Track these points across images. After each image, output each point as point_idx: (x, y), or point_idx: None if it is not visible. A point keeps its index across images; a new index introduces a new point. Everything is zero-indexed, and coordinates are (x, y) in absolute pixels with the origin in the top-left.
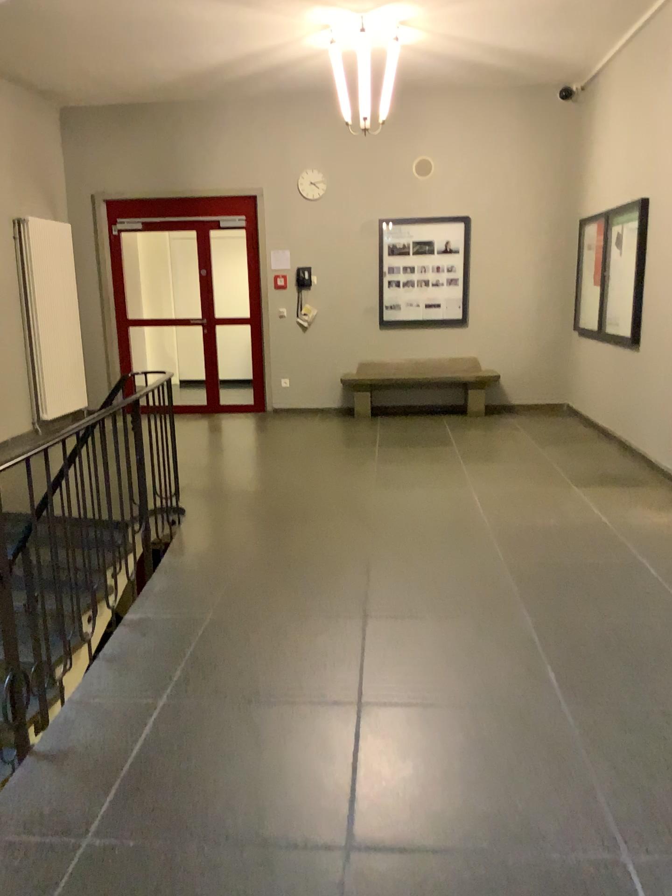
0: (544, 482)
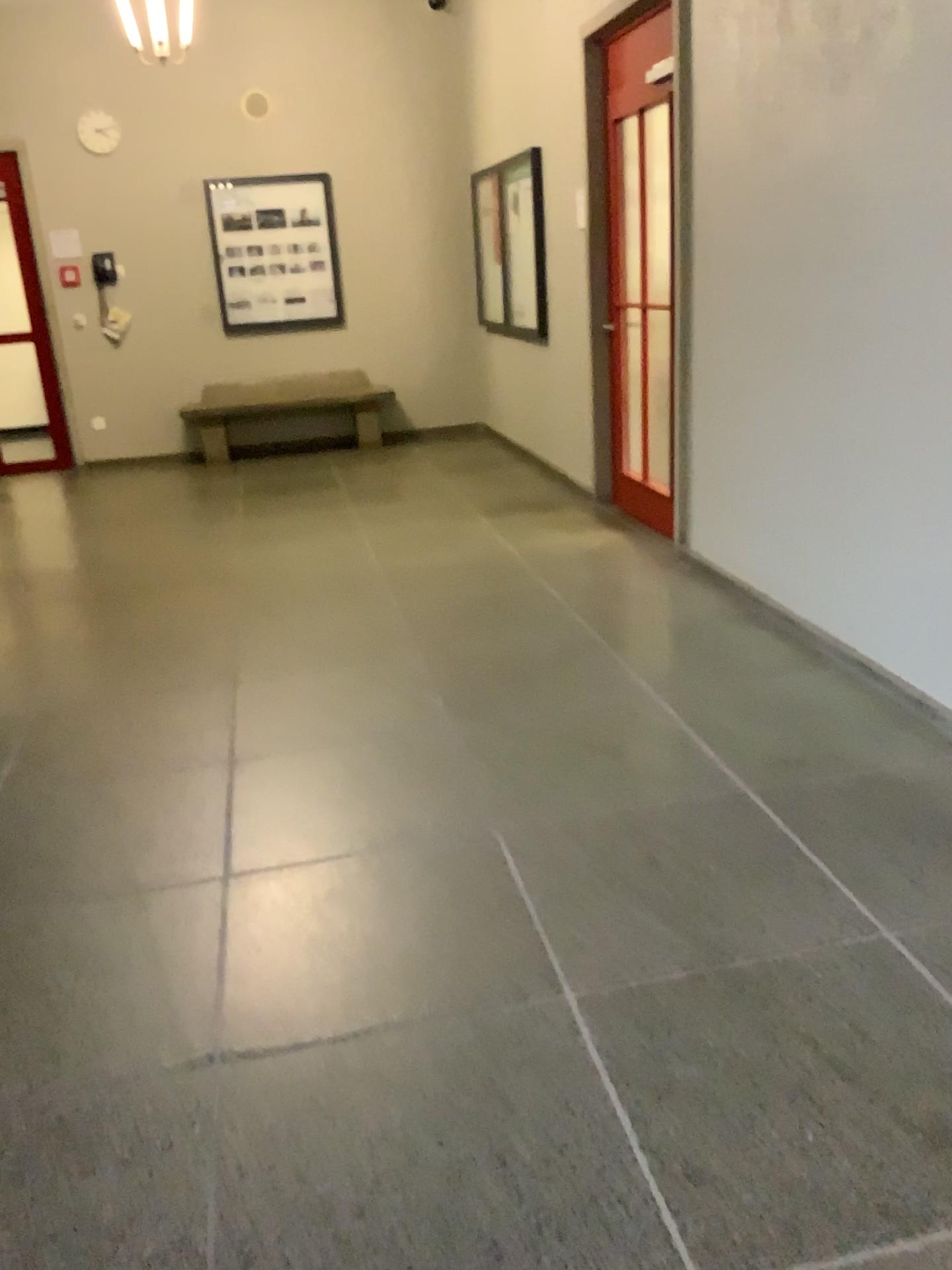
0: (447, 516)
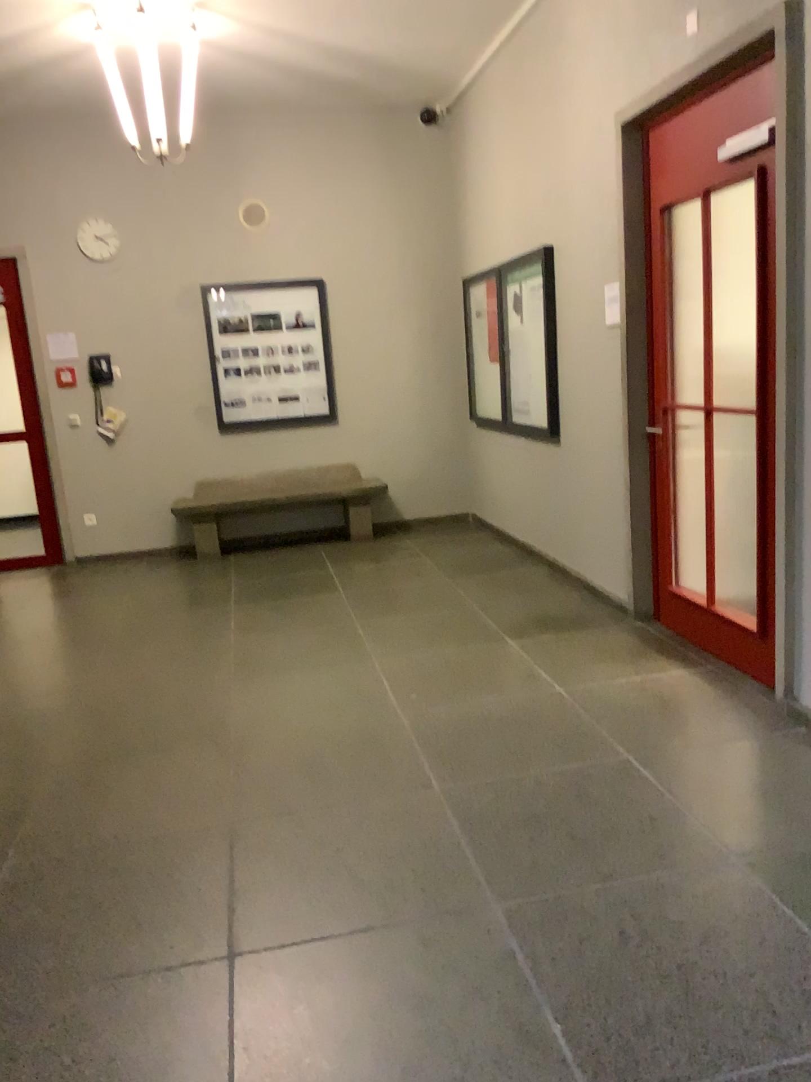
0: (468, 638)
